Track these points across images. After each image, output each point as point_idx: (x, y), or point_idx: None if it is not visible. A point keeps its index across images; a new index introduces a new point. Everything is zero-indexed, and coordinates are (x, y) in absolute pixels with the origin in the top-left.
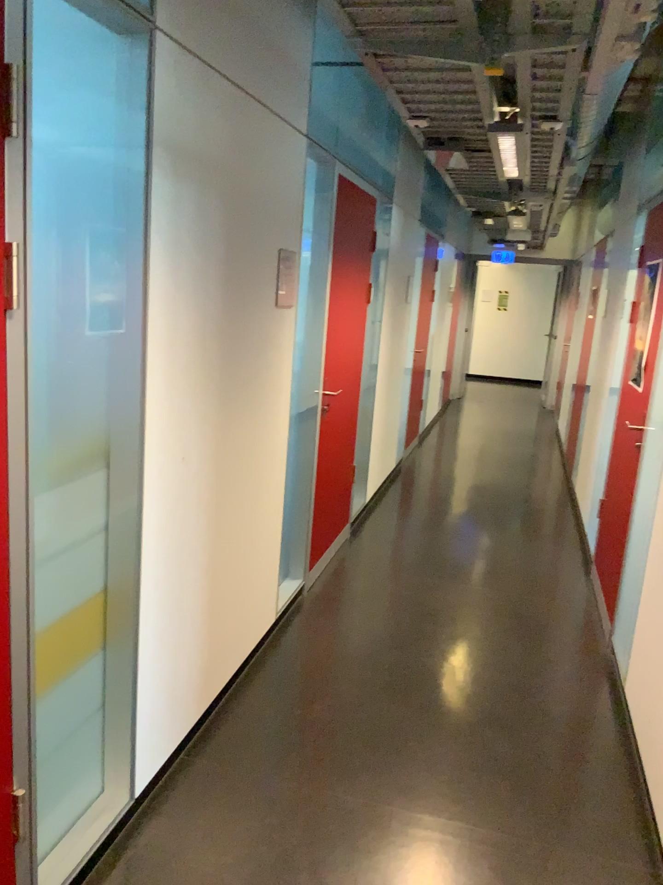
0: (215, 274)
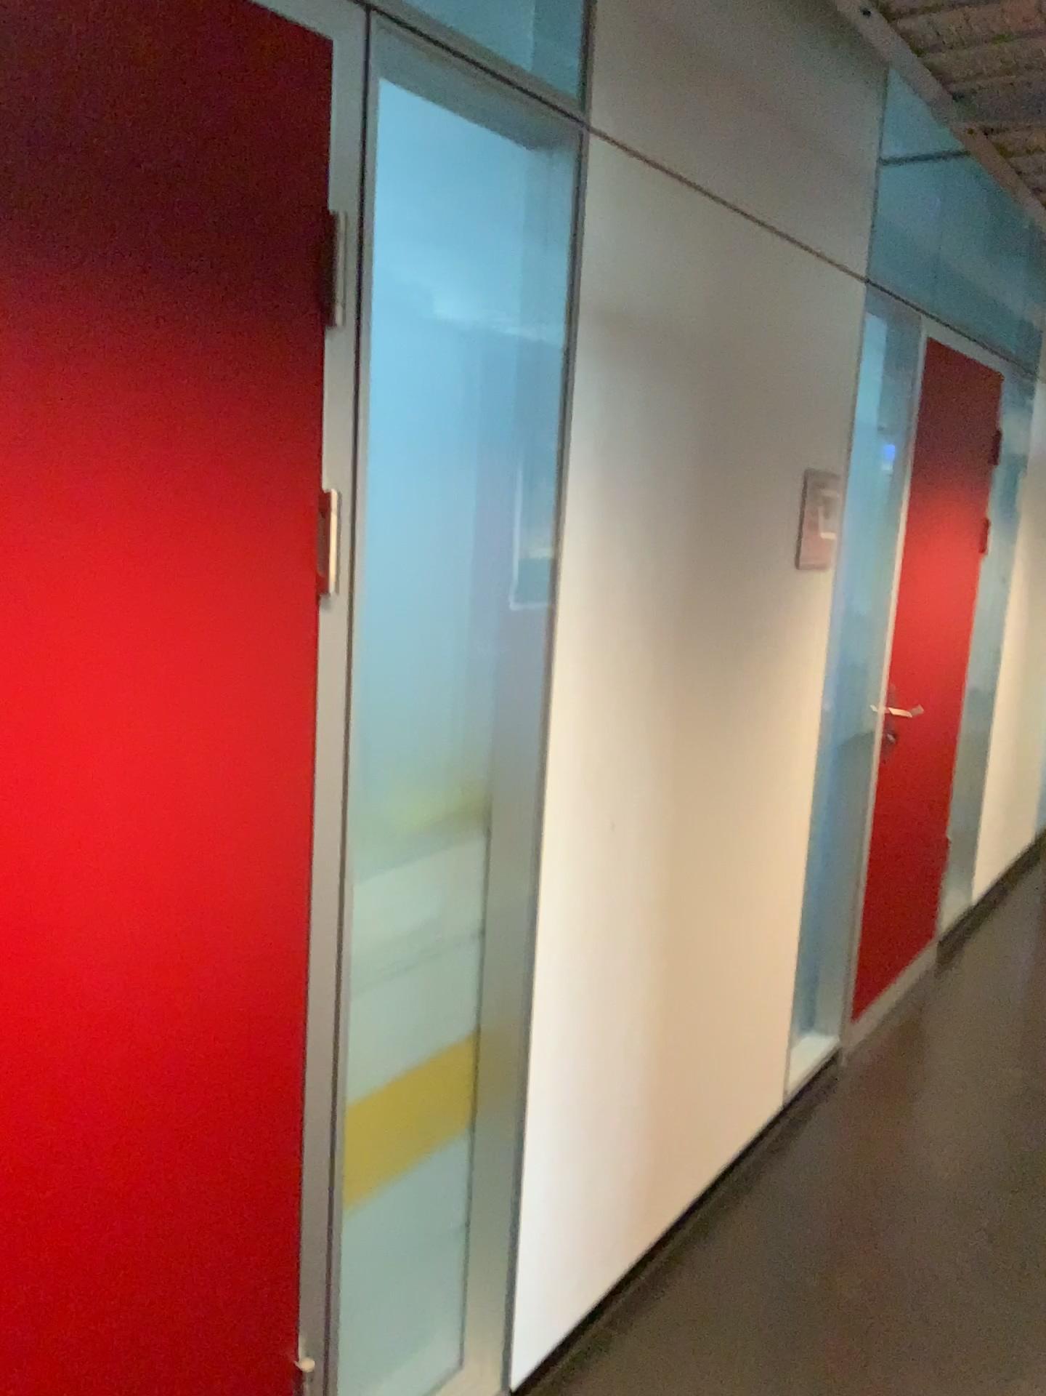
0: (685, 520)
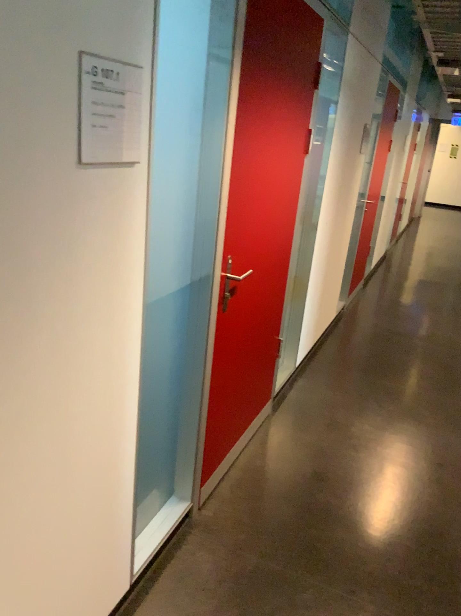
0: (346, 138)
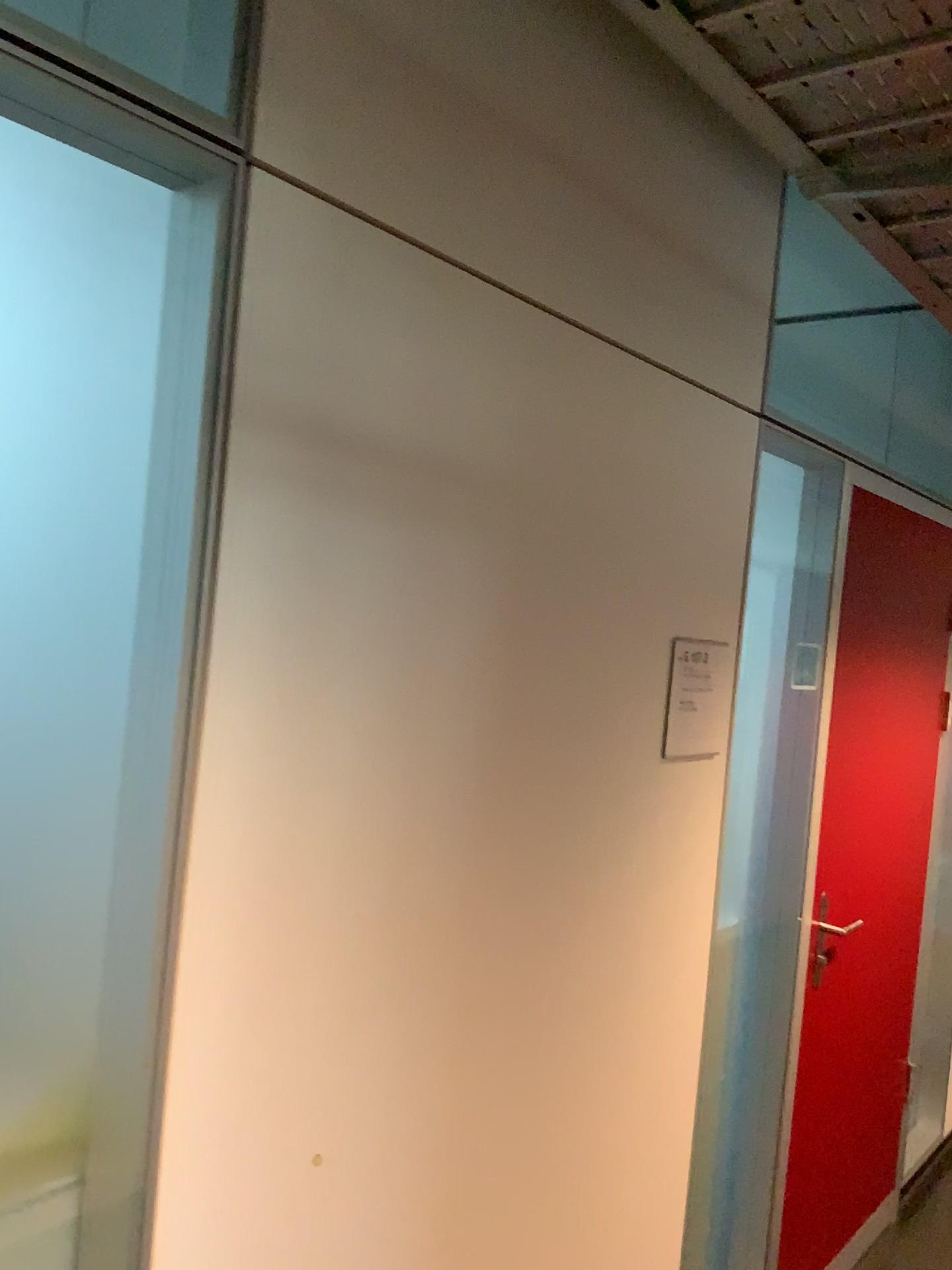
0: (463, 703)
